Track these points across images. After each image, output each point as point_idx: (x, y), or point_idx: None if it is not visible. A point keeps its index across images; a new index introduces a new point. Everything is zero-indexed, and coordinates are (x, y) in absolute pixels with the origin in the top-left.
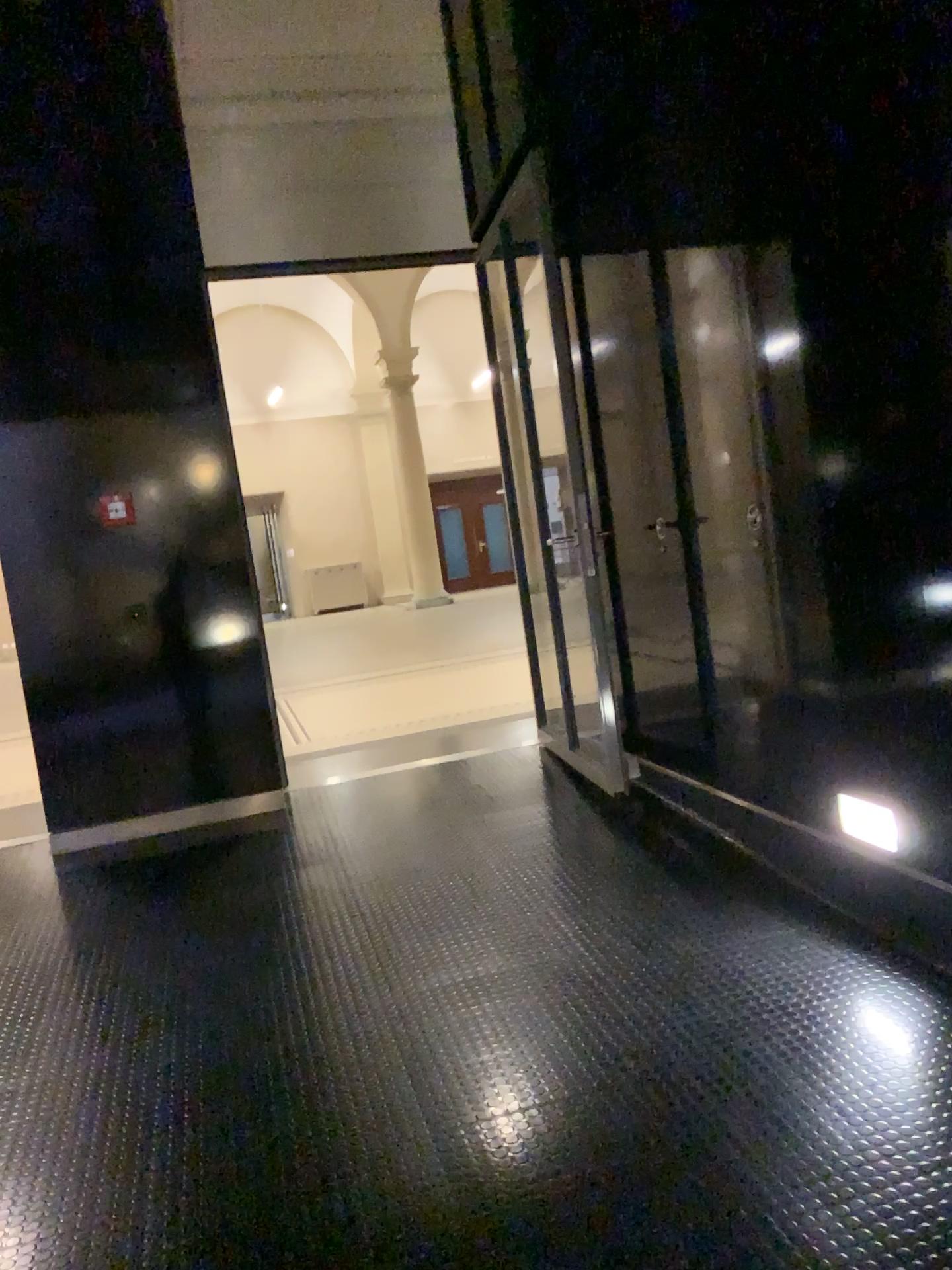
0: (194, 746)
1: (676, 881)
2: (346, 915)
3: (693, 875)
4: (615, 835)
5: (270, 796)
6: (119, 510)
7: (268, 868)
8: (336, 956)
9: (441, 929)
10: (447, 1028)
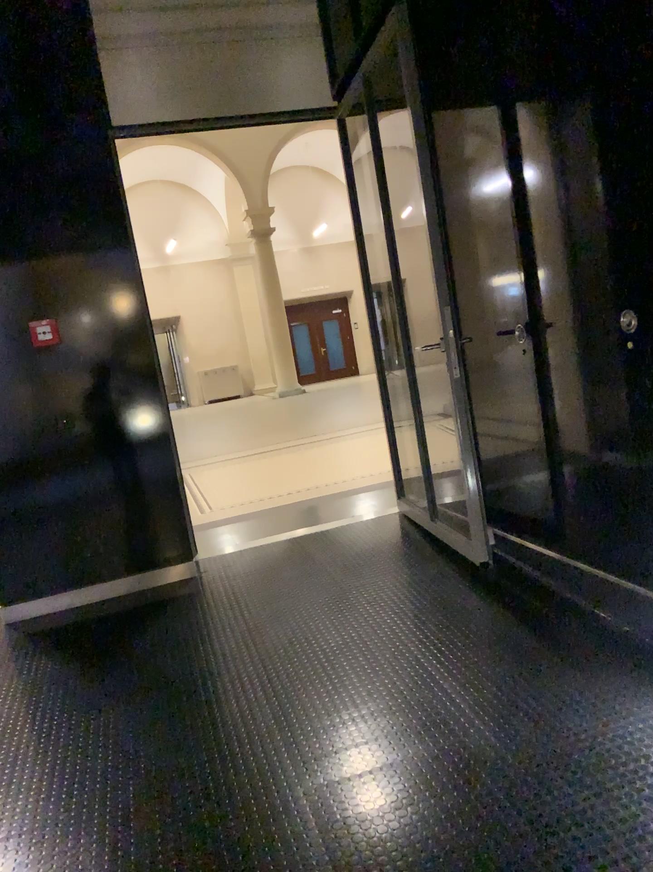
0: (119, 528)
1: (548, 648)
2: (258, 690)
3: (561, 641)
4: (481, 599)
5: (183, 569)
6: (46, 334)
7: (186, 640)
8: (253, 738)
9: (346, 706)
10: (371, 831)
